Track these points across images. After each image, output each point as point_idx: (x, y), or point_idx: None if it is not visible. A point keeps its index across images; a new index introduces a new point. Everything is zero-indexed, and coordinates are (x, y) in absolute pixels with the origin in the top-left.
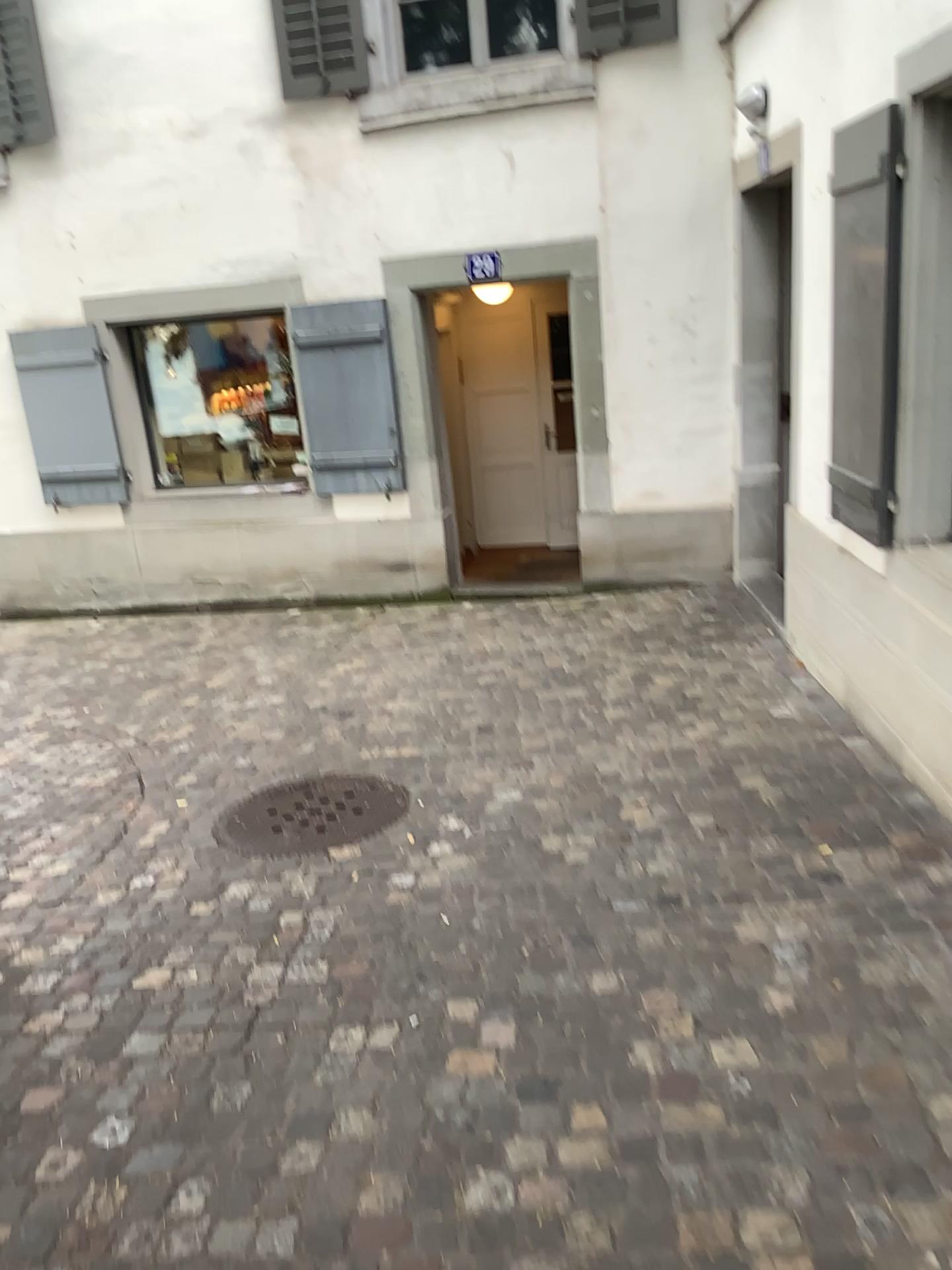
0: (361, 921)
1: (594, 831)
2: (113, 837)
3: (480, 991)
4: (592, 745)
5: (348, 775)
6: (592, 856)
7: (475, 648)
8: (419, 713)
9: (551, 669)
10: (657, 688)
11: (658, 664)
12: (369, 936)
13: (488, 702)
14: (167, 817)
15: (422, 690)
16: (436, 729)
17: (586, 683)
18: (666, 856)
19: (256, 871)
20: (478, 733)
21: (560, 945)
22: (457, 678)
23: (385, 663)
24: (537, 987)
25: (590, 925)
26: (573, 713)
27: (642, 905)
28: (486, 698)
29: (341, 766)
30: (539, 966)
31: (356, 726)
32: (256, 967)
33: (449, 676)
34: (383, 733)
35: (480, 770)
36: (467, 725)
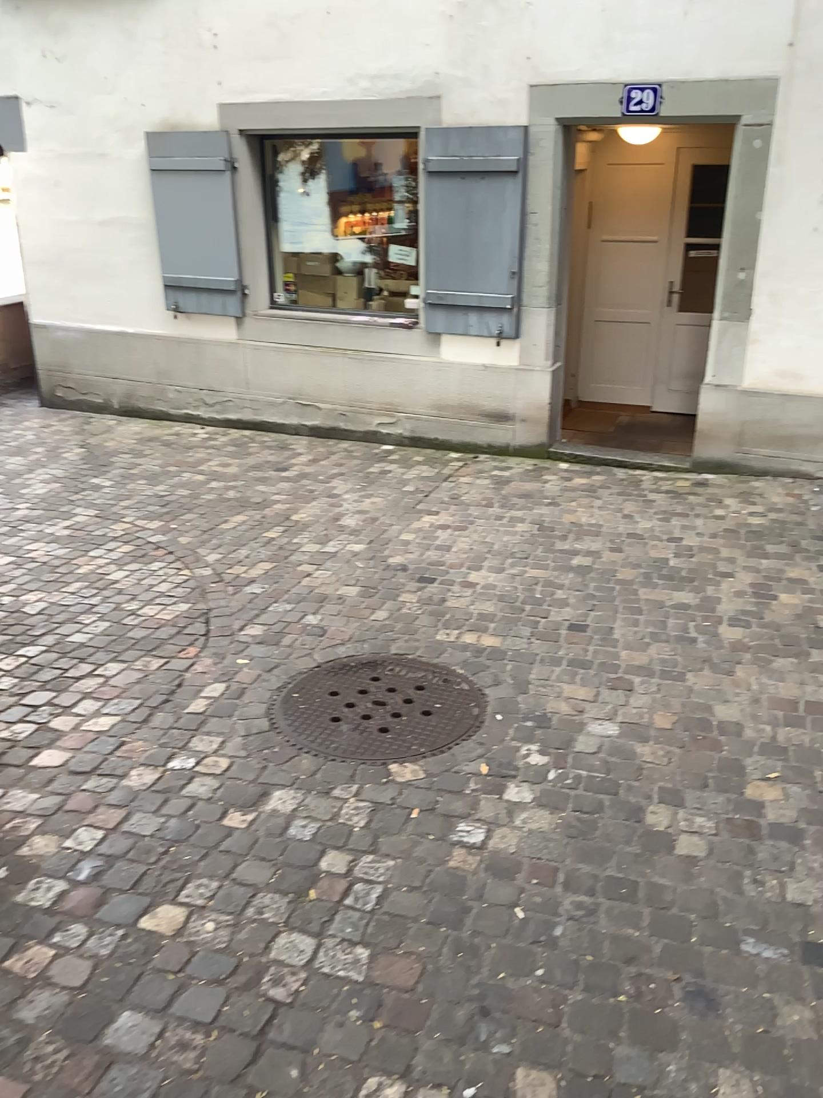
0: (416, 892)
1: (711, 809)
2: (163, 695)
3: (561, 1065)
4: (705, 675)
5: (421, 662)
6: (710, 851)
7: (570, 519)
8: (506, 592)
9: (654, 559)
10: (779, 607)
11: (778, 573)
12: (423, 922)
13: (583, 591)
14: (223, 679)
15: (511, 564)
16: (524, 619)
17: (694, 585)
18: (809, 874)
19: (305, 781)
20: (571, 632)
21: (671, 1005)
22: (549, 554)
23: (473, 522)
24: (640, 1078)
25: (711, 976)
26: (680, 624)
27: (782, 957)
28: (580, 585)
29: (415, 648)
30: (643, 1037)
31: (436, 597)
32: (282, 939)
33: (542, 550)
34: (464, 612)
35: (572, 686)
36: (559, 620)
